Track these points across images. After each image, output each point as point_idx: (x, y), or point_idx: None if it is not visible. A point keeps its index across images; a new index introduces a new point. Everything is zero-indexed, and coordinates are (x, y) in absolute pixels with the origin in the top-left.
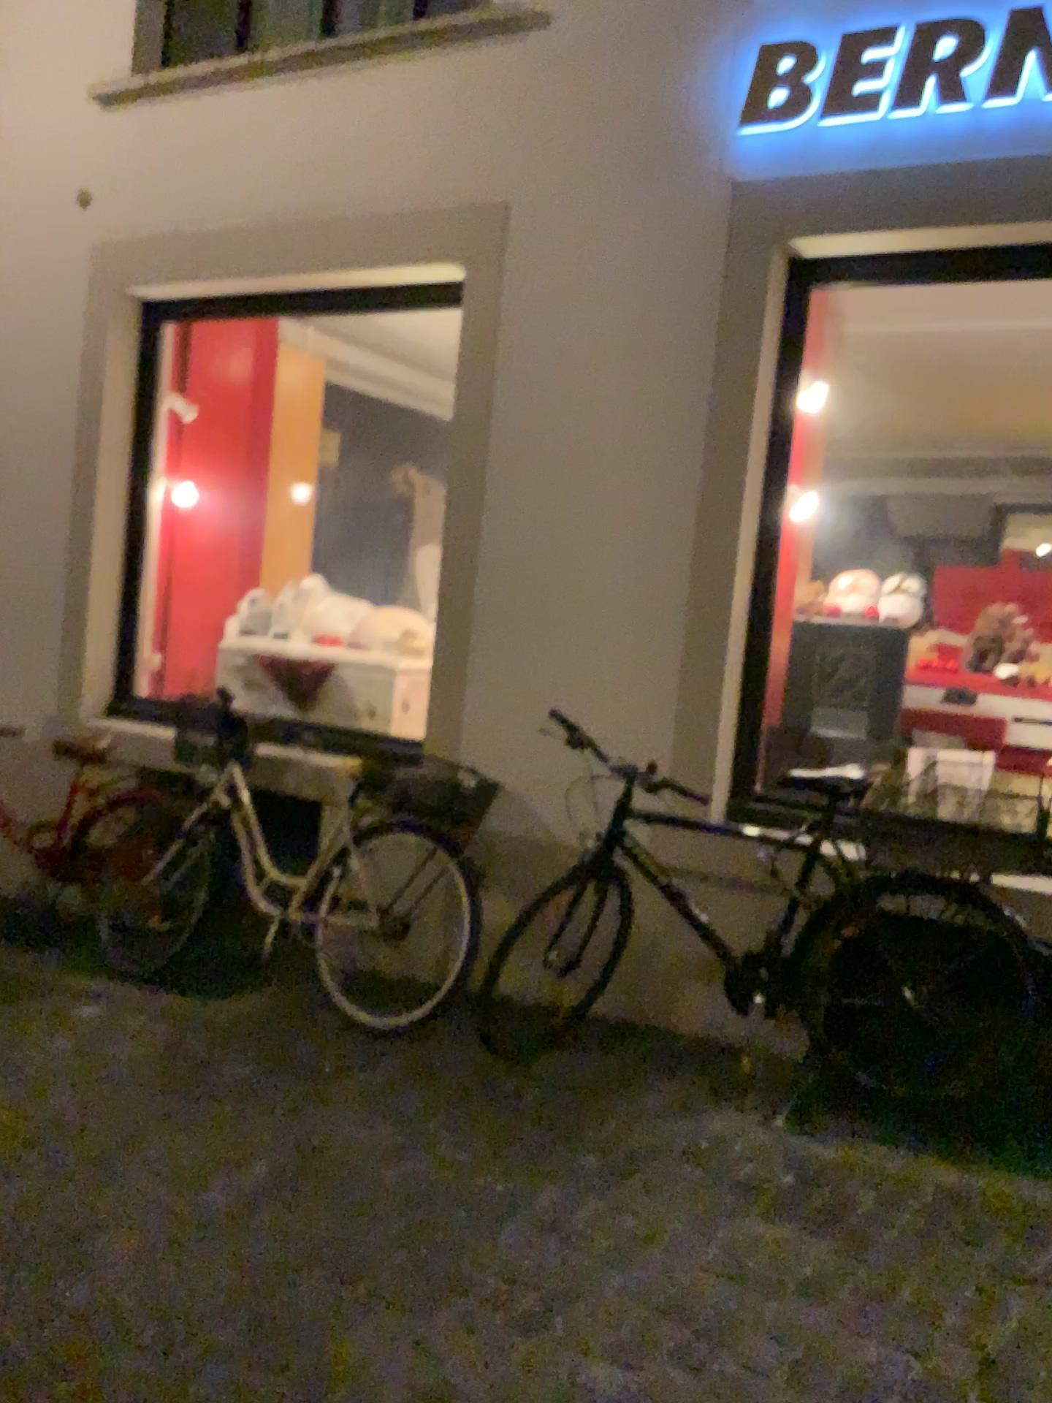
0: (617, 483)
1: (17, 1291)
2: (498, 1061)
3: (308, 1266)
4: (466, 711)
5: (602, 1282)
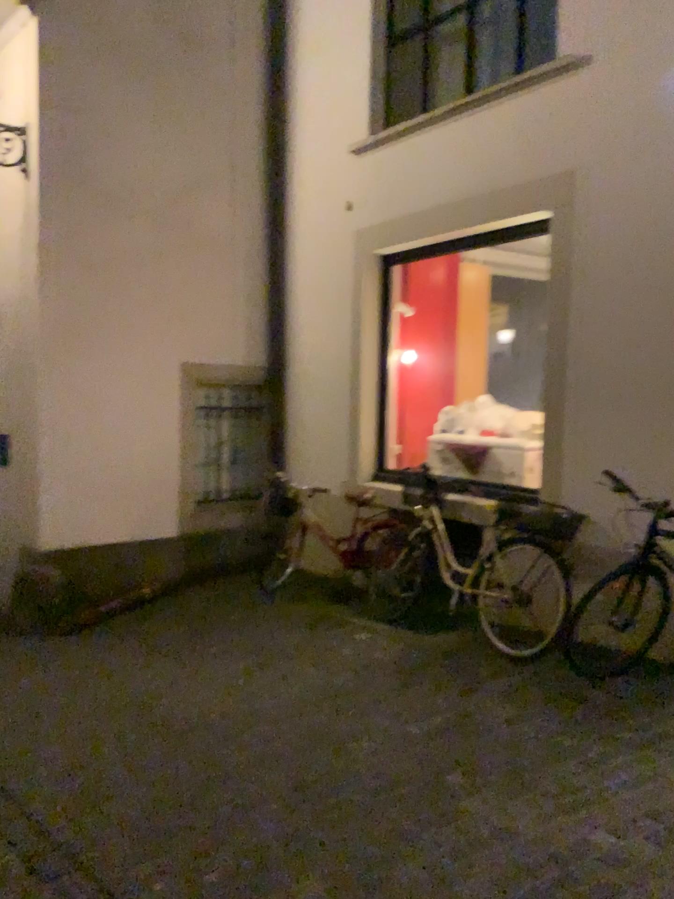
0: (646, 329)
1: (314, 757)
2: (582, 678)
3: (452, 765)
4: (562, 472)
5: (614, 795)
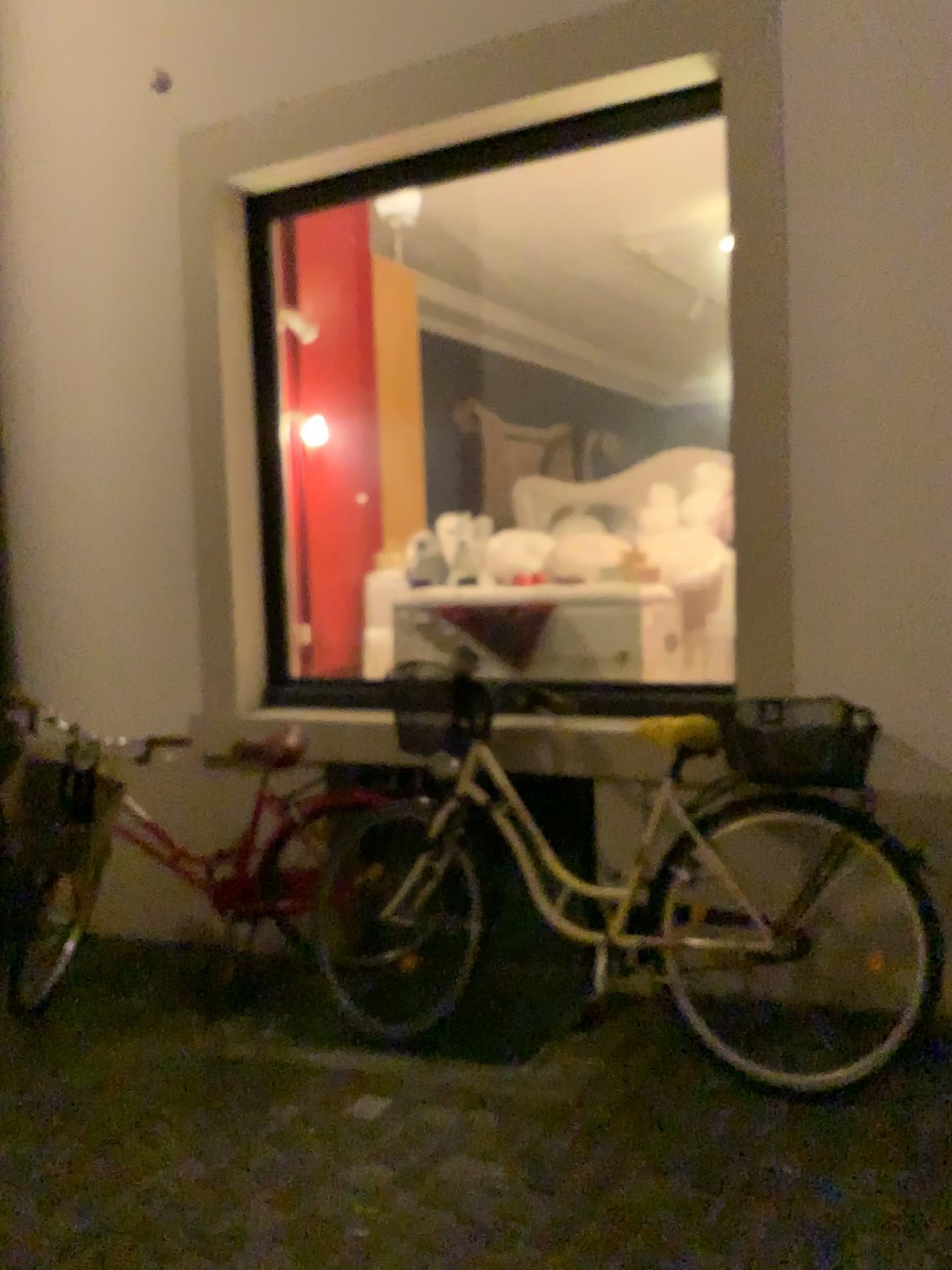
0: None
1: None
2: None
3: None
4: (802, 635)
5: None
